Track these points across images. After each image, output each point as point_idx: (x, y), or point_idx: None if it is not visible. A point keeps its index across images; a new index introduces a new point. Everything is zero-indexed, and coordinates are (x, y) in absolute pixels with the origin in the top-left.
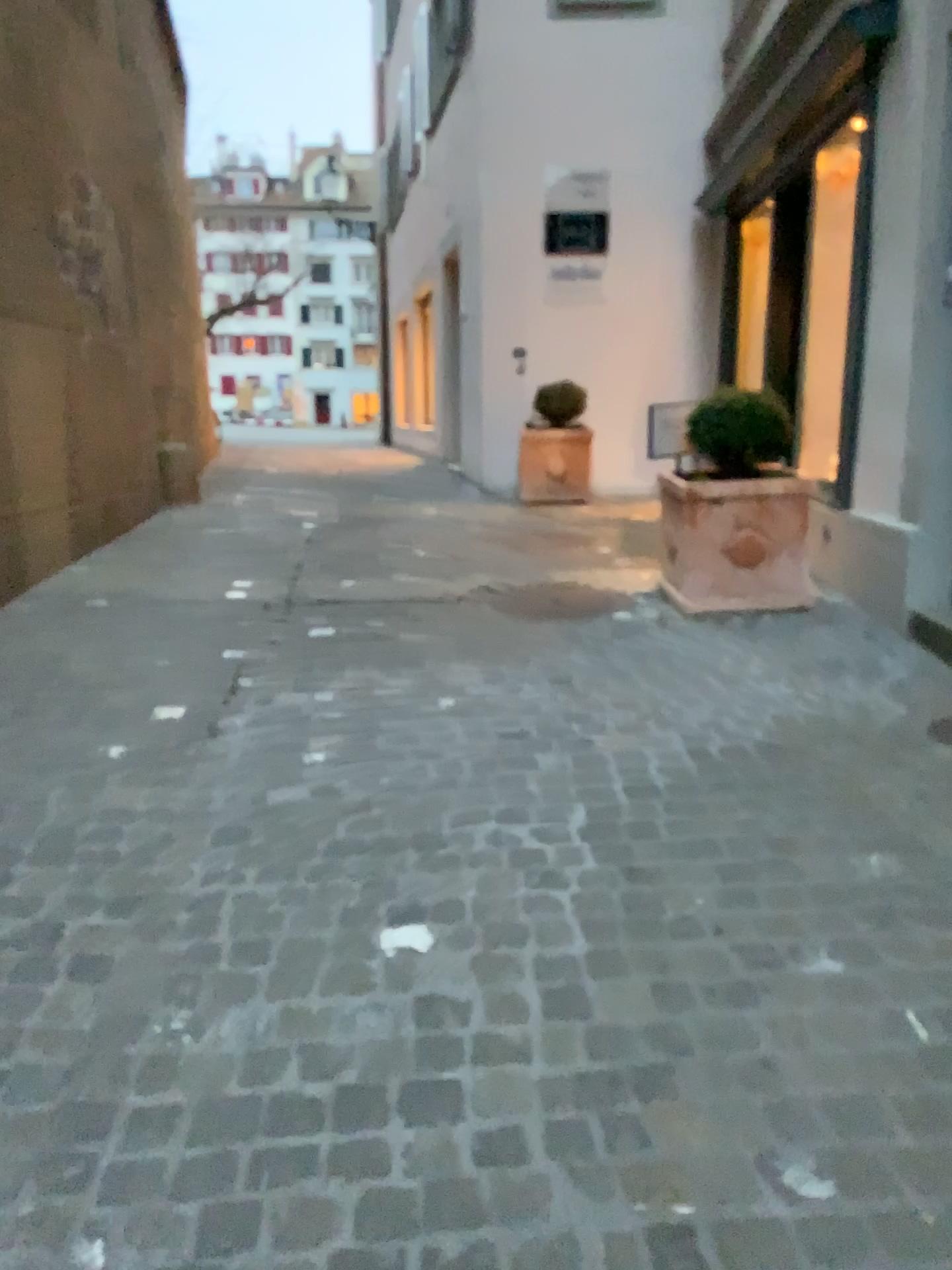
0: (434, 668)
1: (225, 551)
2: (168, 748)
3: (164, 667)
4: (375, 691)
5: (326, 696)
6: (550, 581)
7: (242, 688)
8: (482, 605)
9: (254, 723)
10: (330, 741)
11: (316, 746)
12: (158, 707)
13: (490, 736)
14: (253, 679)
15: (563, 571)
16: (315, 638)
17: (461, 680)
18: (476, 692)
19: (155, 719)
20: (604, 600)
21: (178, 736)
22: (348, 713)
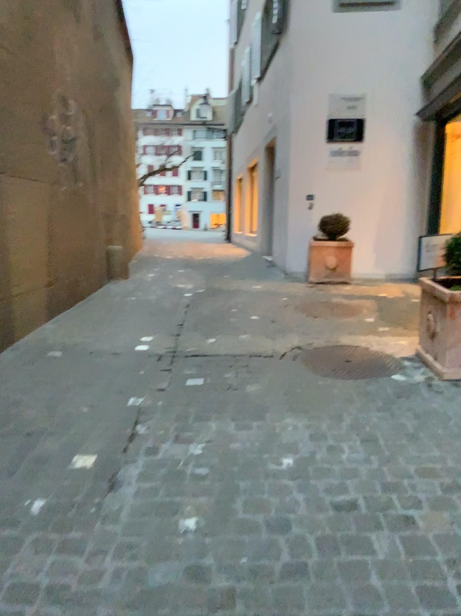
0: (273, 422)
1: (139, 312)
2: (78, 502)
3: (88, 413)
4: (233, 445)
5: (198, 449)
6: (340, 344)
7: (139, 436)
8: (299, 364)
9: (144, 476)
10: (201, 501)
11: (190, 507)
12: (78, 454)
13: (326, 505)
14: (147, 428)
15: (346, 336)
16: (190, 388)
17: (295, 437)
18: (308, 451)
19: (72, 469)
20: (380, 363)
21: (87, 489)
22: (214, 468)
